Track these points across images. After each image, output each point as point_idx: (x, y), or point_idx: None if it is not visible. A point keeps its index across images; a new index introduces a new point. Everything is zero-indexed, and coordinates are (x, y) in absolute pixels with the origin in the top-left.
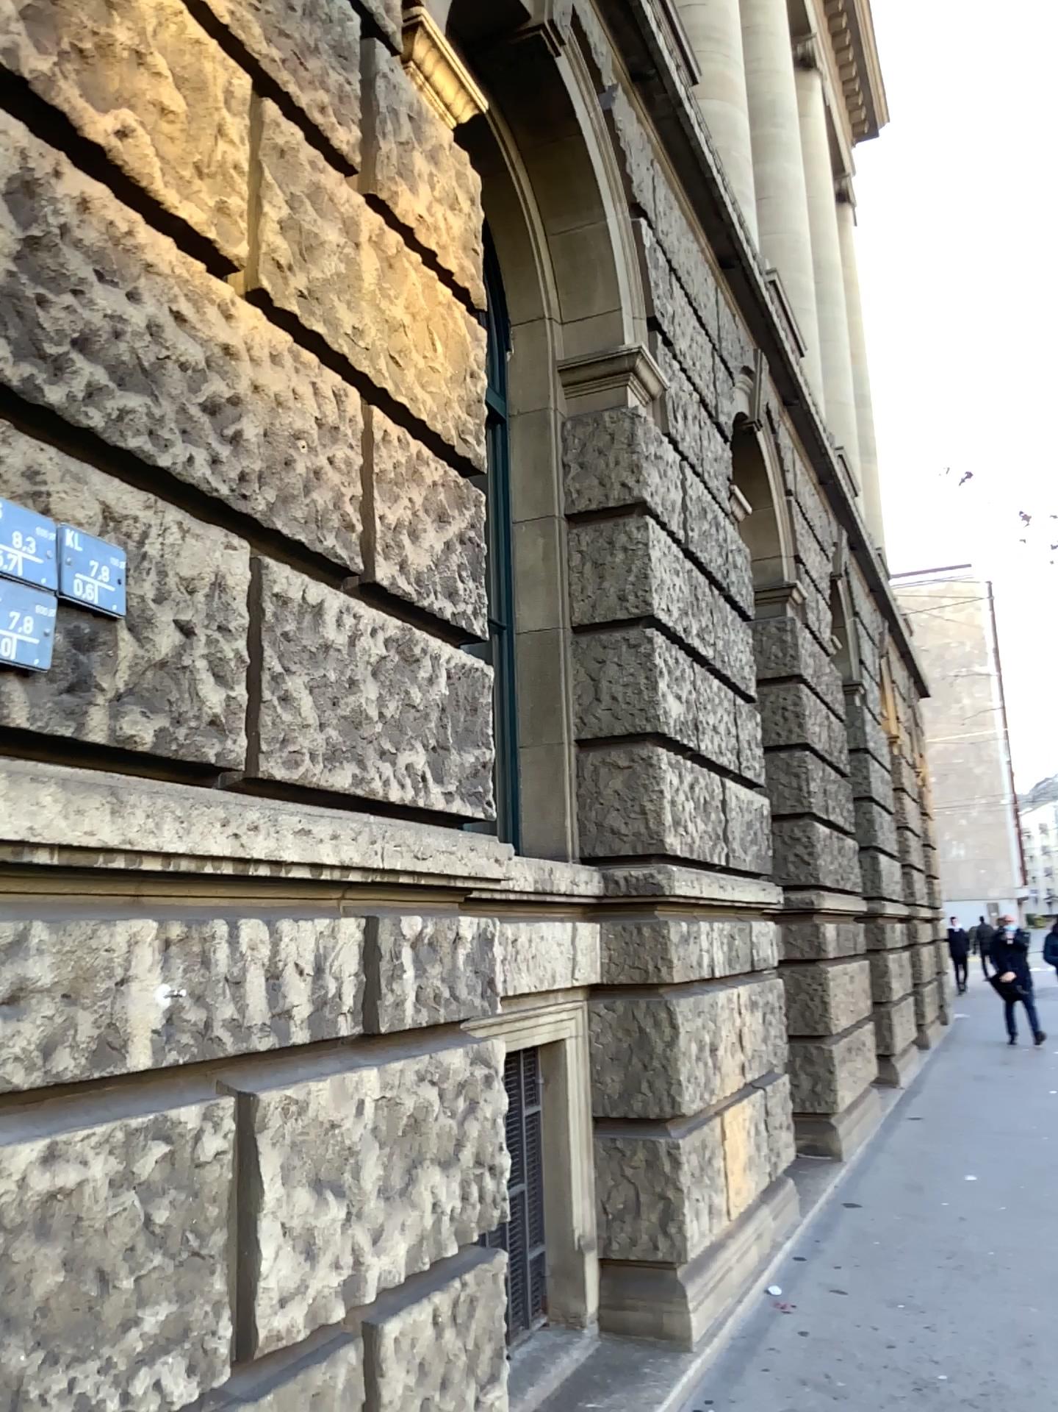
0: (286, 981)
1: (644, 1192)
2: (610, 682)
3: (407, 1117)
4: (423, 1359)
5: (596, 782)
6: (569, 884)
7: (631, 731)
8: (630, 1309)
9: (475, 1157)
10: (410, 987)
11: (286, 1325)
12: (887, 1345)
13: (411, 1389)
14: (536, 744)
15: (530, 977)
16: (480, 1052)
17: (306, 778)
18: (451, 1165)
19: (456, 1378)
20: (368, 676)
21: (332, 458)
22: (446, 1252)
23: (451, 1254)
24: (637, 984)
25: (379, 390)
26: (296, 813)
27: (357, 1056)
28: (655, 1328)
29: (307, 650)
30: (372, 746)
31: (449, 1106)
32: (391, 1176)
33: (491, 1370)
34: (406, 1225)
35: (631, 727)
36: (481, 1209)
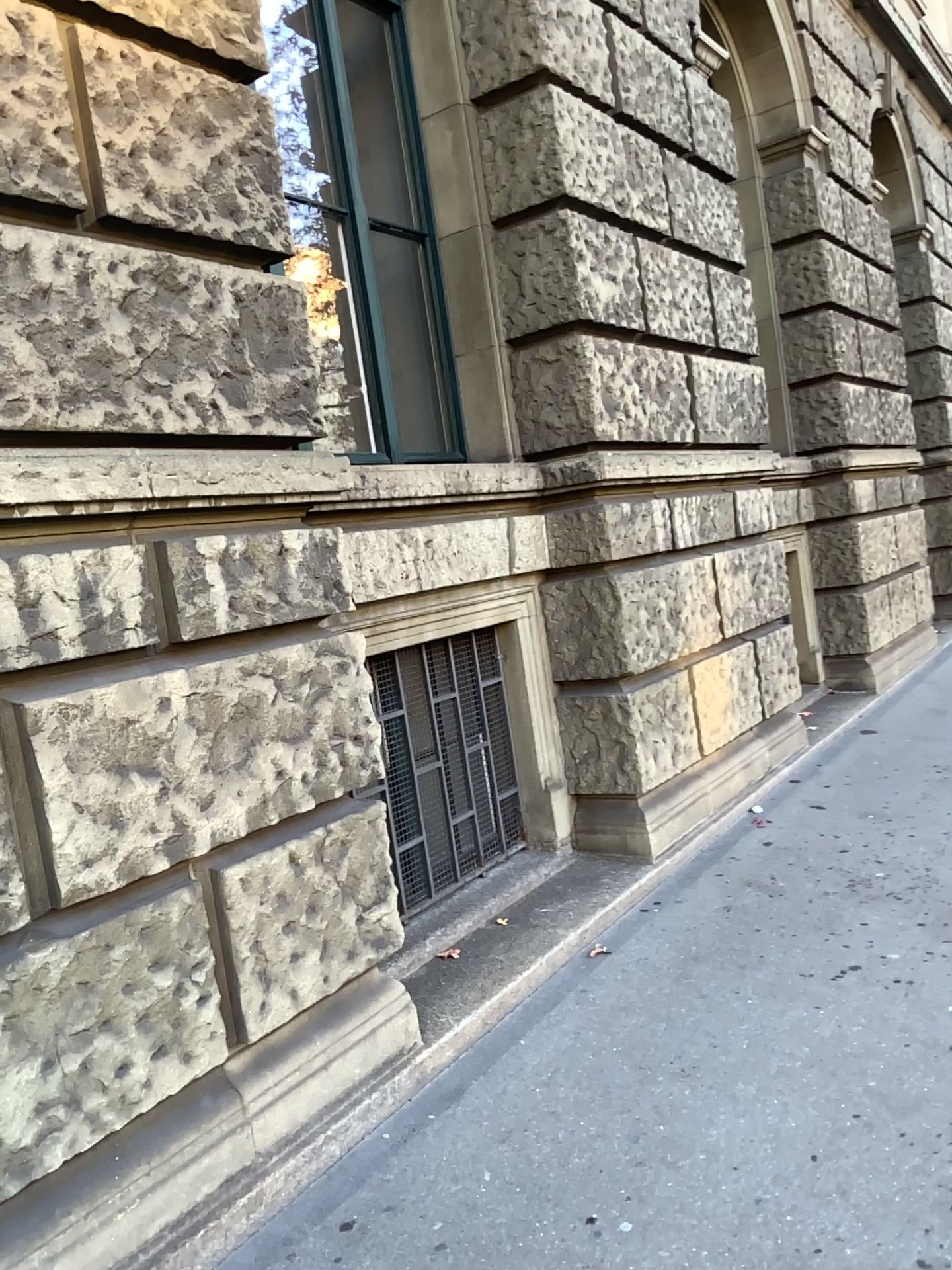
0: (41, 609)
1: (605, 741)
2: (530, 277)
3: (228, 708)
4: (282, 893)
5: (527, 379)
6: (488, 481)
7: (557, 323)
8: (598, 834)
9: (331, 733)
10: (220, 599)
11: (96, 881)
12: (835, 850)
13: (269, 916)
14: (469, 350)
15: (456, 570)
16: (330, 645)
17: (39, 425)
18: (296, 742)
19: (325, 904)
20: (118, 316)
21: (25, 95)
22: (301, 811)
23: (305, 812)
24: (586, 563)
25: (86, 9)
26: (26, 458)
27: (155, 664)
28: (621, 848)
29: (18, 302)
30: (134, 384)
31: (288, 694)
32: (215, 757)
33: (374, 896)
34: (239, 794)
35: (557, 320)
36: (343, 774)
